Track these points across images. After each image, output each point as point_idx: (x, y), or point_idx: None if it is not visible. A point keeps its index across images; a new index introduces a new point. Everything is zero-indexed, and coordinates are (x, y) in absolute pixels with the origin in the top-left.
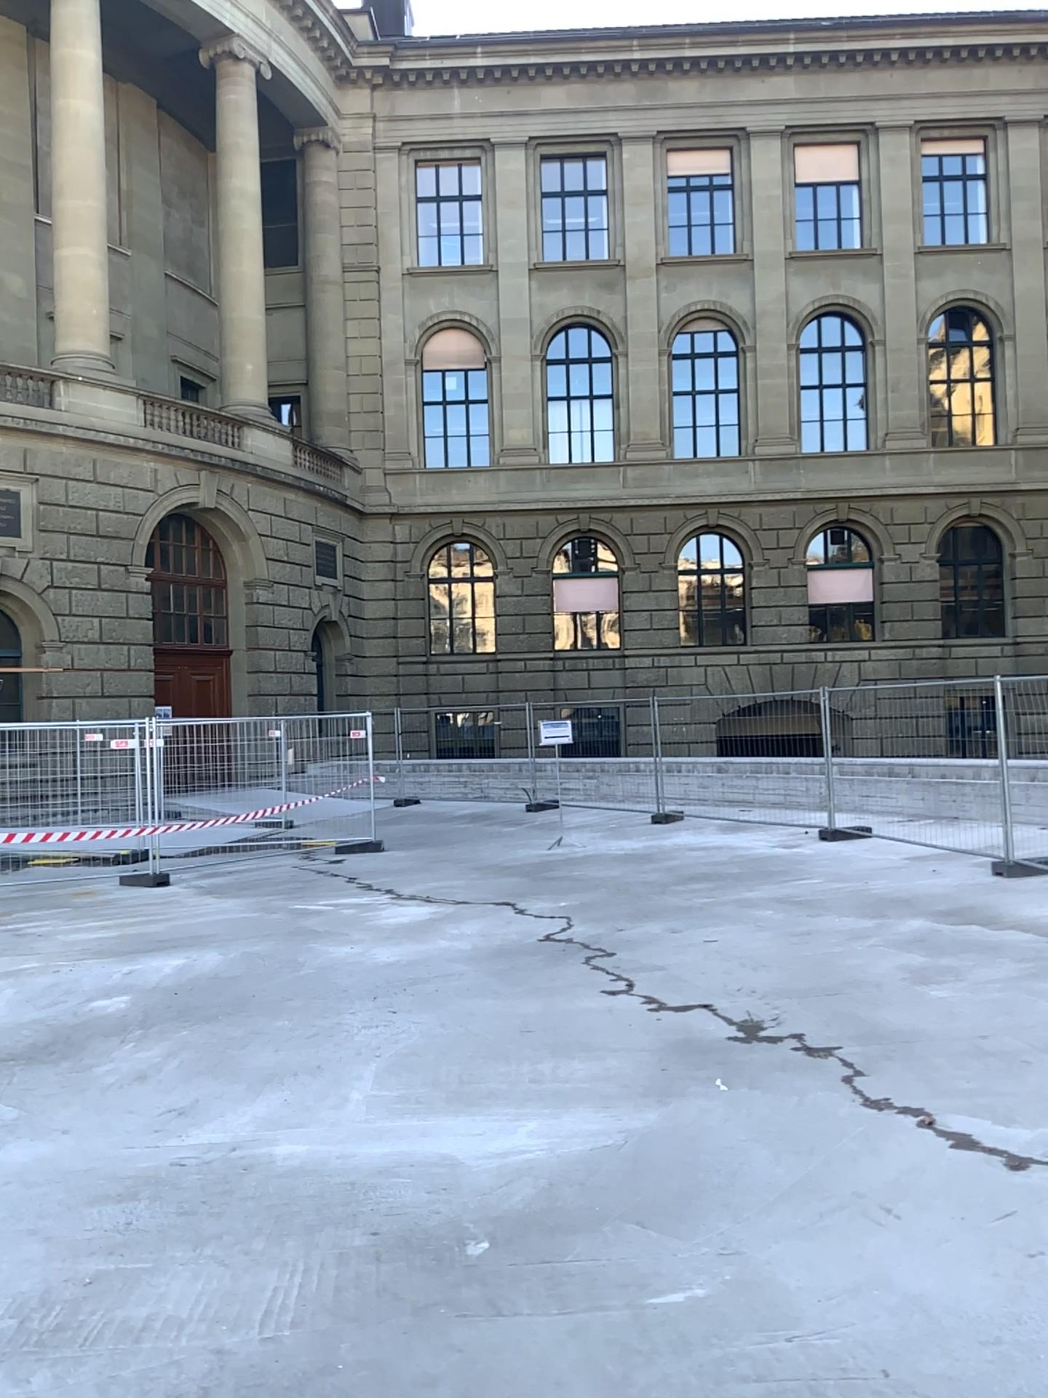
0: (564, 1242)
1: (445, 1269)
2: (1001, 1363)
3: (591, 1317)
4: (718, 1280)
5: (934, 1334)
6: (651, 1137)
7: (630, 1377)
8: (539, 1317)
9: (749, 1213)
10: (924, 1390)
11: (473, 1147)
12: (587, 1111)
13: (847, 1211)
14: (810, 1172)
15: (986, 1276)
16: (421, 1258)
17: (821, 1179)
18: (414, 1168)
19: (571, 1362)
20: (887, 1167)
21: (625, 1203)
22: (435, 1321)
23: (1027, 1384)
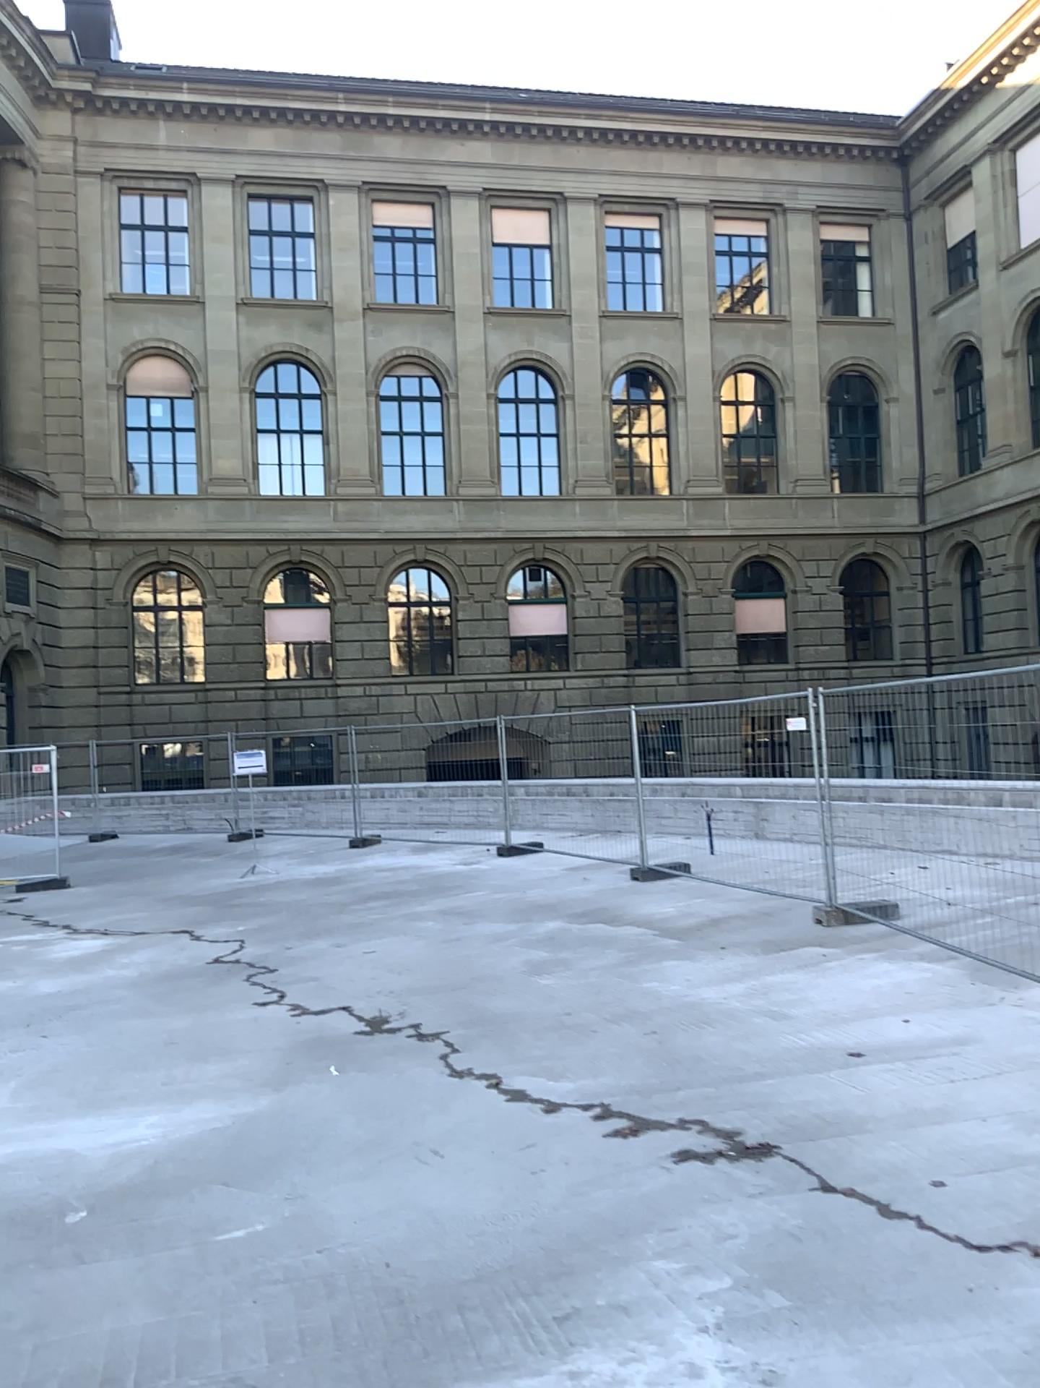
0: (157, 1205)
1: (44, 1237)
2: (482, 1248)
3: (165, 1256)
4: (281, 1218)
5: (439, 1235)
6: (258, 1117)
7: (184, 1294)
8: (119, 1261)
9: (323, 1166)
10: (417, 1273)
11: (95, 1140)
12: (208, 1101)
13: (406, 1158)
14: (386, 1132)
15: (496, 1191)
16: (24, 1231)
17: (394, 1136)
18: (34, 1162)
19: (138, 1290)
20: (451, 1122)
21: (220, 1170)
22: (25, 1276)
23: (496, 1260)
